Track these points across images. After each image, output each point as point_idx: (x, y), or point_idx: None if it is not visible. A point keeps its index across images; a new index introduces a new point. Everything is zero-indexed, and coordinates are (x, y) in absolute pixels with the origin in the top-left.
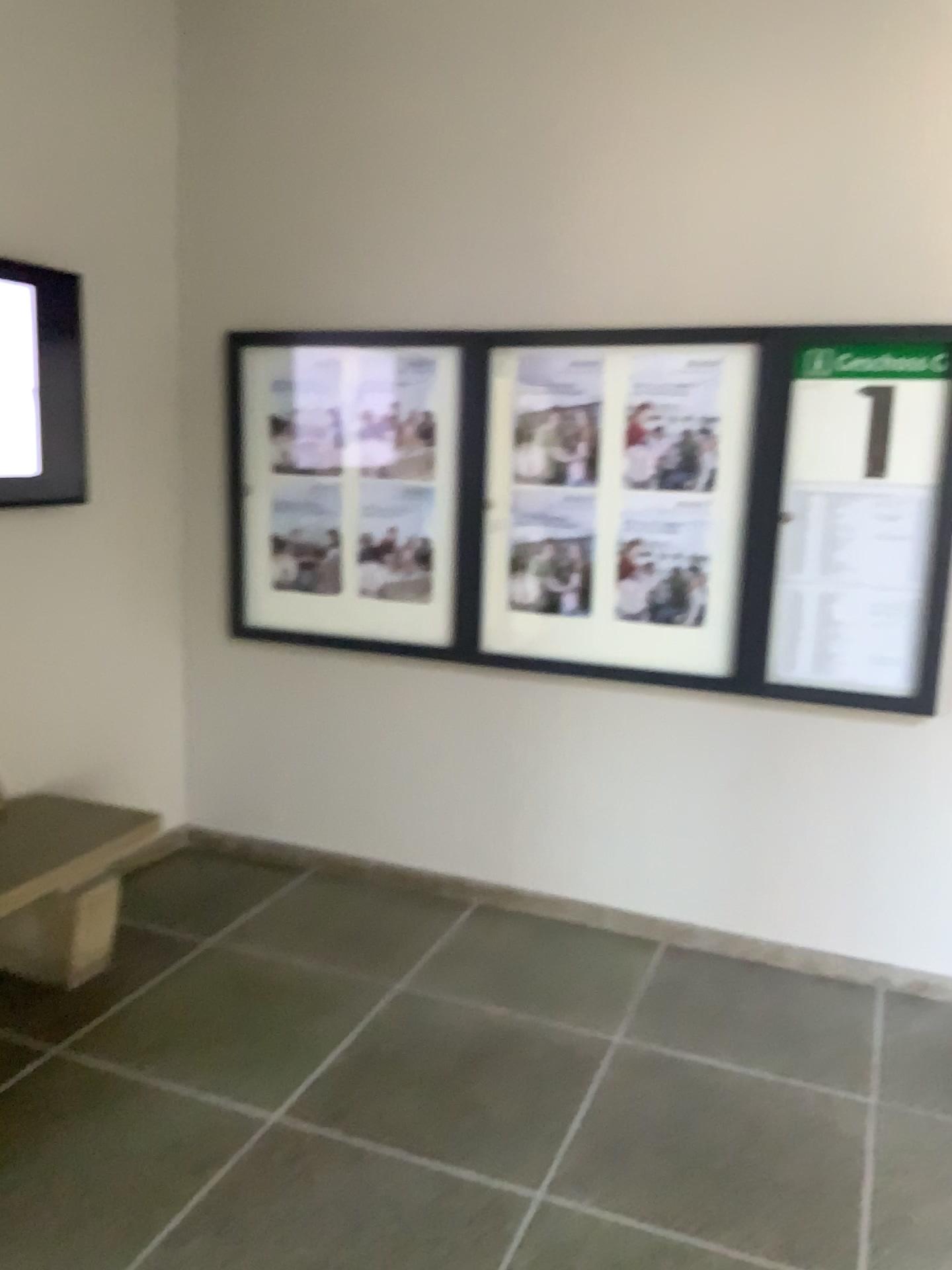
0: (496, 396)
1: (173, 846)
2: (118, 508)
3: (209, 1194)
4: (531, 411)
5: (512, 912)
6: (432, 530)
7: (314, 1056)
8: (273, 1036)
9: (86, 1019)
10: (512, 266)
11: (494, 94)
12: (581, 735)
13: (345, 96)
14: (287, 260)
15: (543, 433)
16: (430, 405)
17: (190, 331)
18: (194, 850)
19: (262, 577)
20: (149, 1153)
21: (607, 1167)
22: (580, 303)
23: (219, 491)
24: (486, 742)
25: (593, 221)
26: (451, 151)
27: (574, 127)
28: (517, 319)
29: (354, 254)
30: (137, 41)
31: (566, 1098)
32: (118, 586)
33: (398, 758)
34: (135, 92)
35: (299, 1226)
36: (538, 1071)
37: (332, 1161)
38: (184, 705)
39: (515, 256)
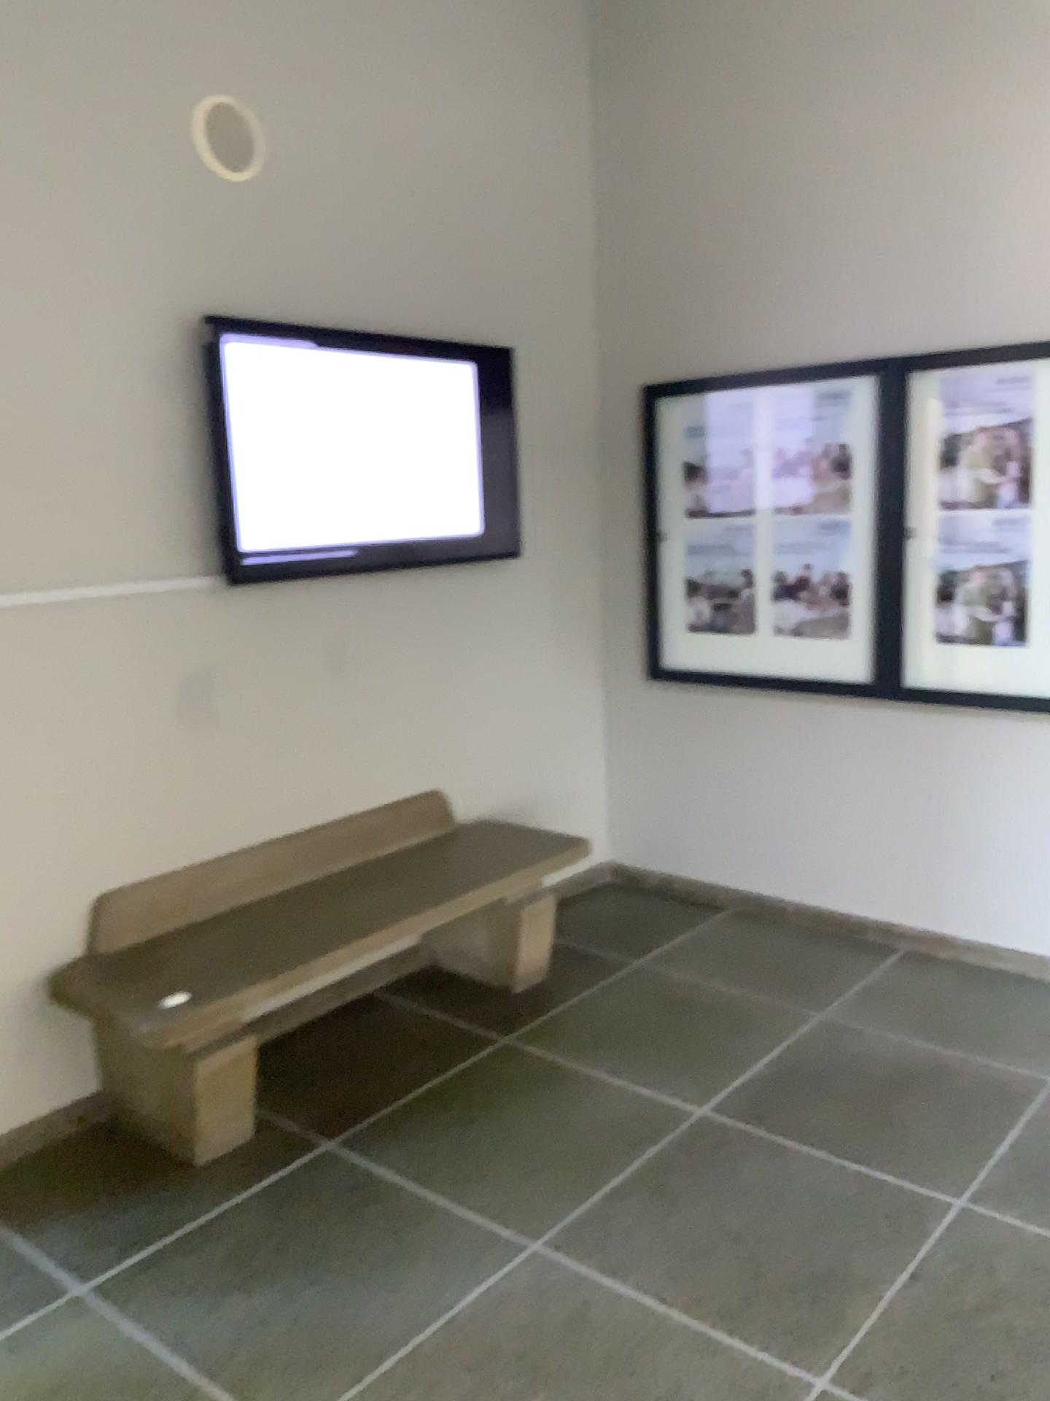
0: (914, 422)
1: (599, 882)
2: (545, 559)
3: (645, 1162)
4: (953, 435)
5: (943, 957)
6: (850, 564)
7: (738, 1066)
8: (698, 1046)
9: (530, 1018)
10: (929, 287)
11: (906, 115)
12: (1016, 772)
13: (753, 140)
14: (699, 308)
15: (967, 457)
16: (845, 437)
17: (607, 386)
18: (619, 886)
19: (680, 619)
20: (591, 1126)
21: (1036, 1187)
22: (1005, 318)
23: (637, 537)
24: (911, 780)
25: (1017, 231)
26: (862, 179)
27: (994, 136)
28: (936, 342)
29: (765, 294)
30: (556, 121)
31: (994, 1125)
32: (546, 631)
33: (819, 797)
34: (554, 168)
35: (726, 1197)
36: (965, 1099)
37: (756, 1150)
38: (606, 746)
39: (932, 277)
